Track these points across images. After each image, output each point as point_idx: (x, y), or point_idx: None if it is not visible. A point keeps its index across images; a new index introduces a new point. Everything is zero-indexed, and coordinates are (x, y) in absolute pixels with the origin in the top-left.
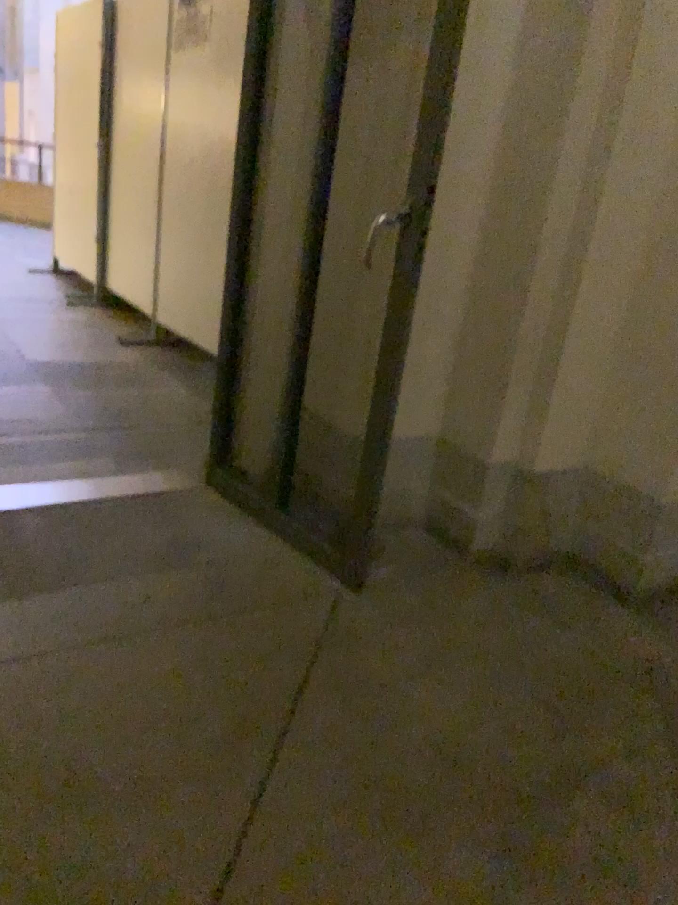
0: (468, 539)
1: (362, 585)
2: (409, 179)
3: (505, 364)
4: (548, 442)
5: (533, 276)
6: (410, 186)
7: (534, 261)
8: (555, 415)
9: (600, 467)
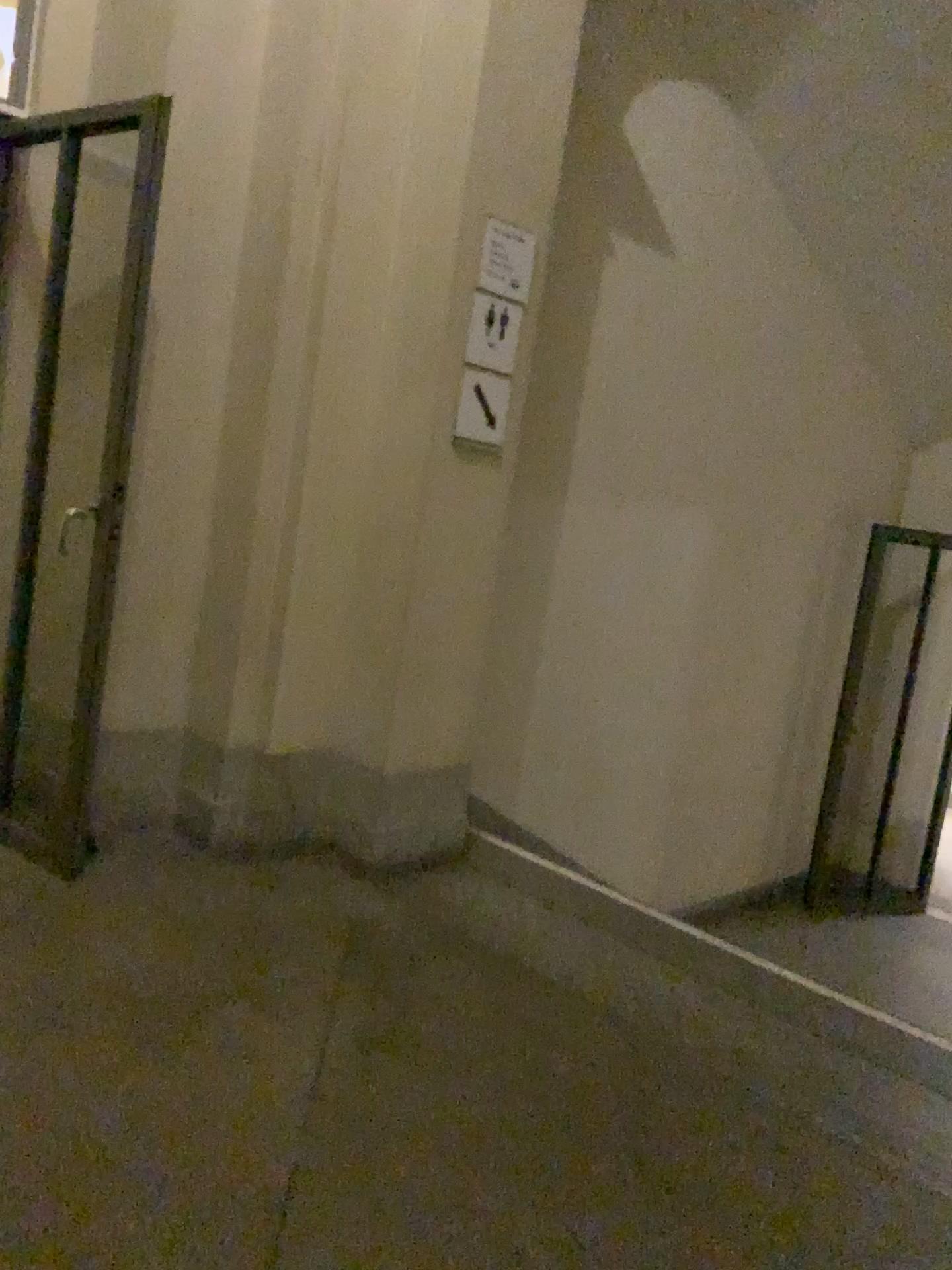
0: (209, 833)
1: (77, 872)
2: (102, 483)
3: (233, 654)
4: (281, 728)
5: (248, 570)
6: (101, 490)
7: (248, 556)
8: (285, 702)
9: (337, 752)
